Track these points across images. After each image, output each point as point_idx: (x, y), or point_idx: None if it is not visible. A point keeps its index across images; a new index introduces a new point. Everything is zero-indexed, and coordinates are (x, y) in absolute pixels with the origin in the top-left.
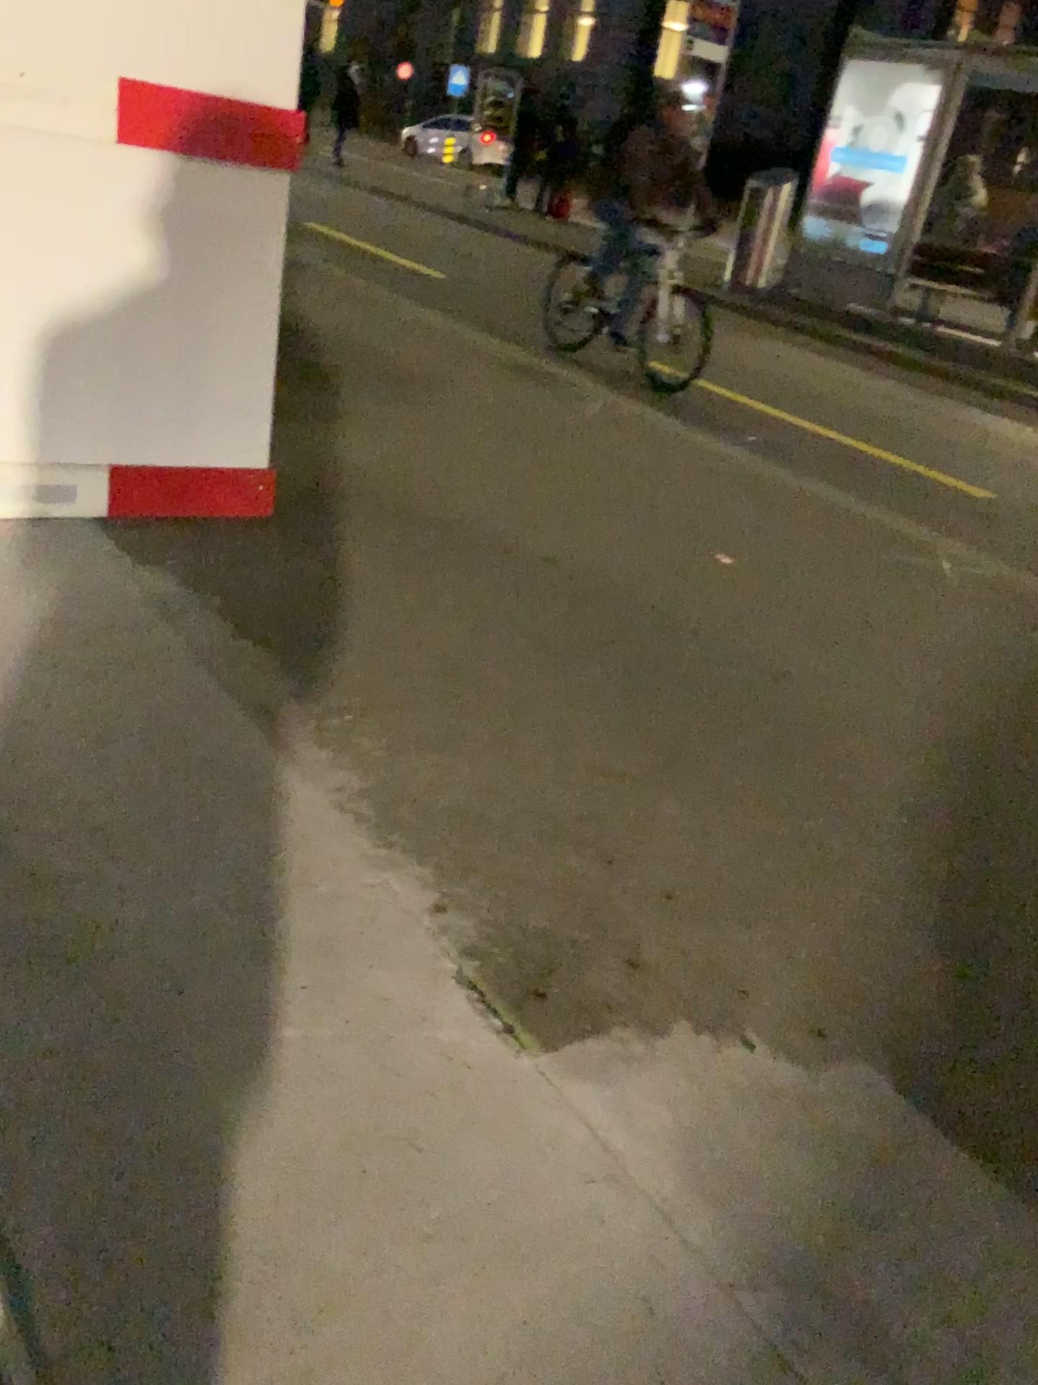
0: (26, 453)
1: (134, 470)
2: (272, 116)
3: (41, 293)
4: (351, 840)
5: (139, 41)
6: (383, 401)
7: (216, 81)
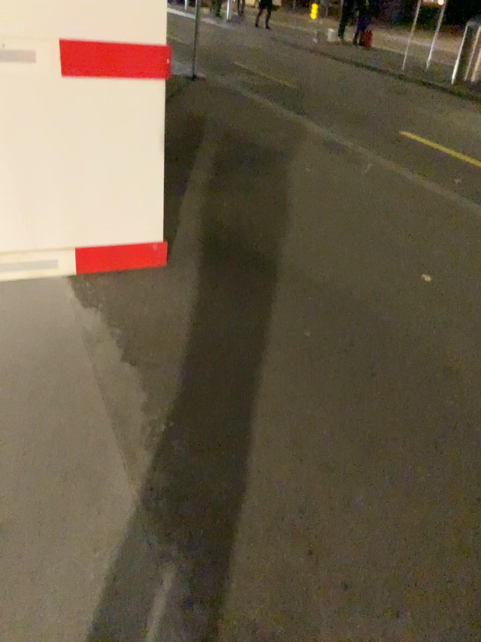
0: (31, 244)
1: (90, 248)
2: (151, 50)
3: (29, 162)
4: (146, 536)
5: (70, 17)
6: (247, 178)
7: (117, 34)
